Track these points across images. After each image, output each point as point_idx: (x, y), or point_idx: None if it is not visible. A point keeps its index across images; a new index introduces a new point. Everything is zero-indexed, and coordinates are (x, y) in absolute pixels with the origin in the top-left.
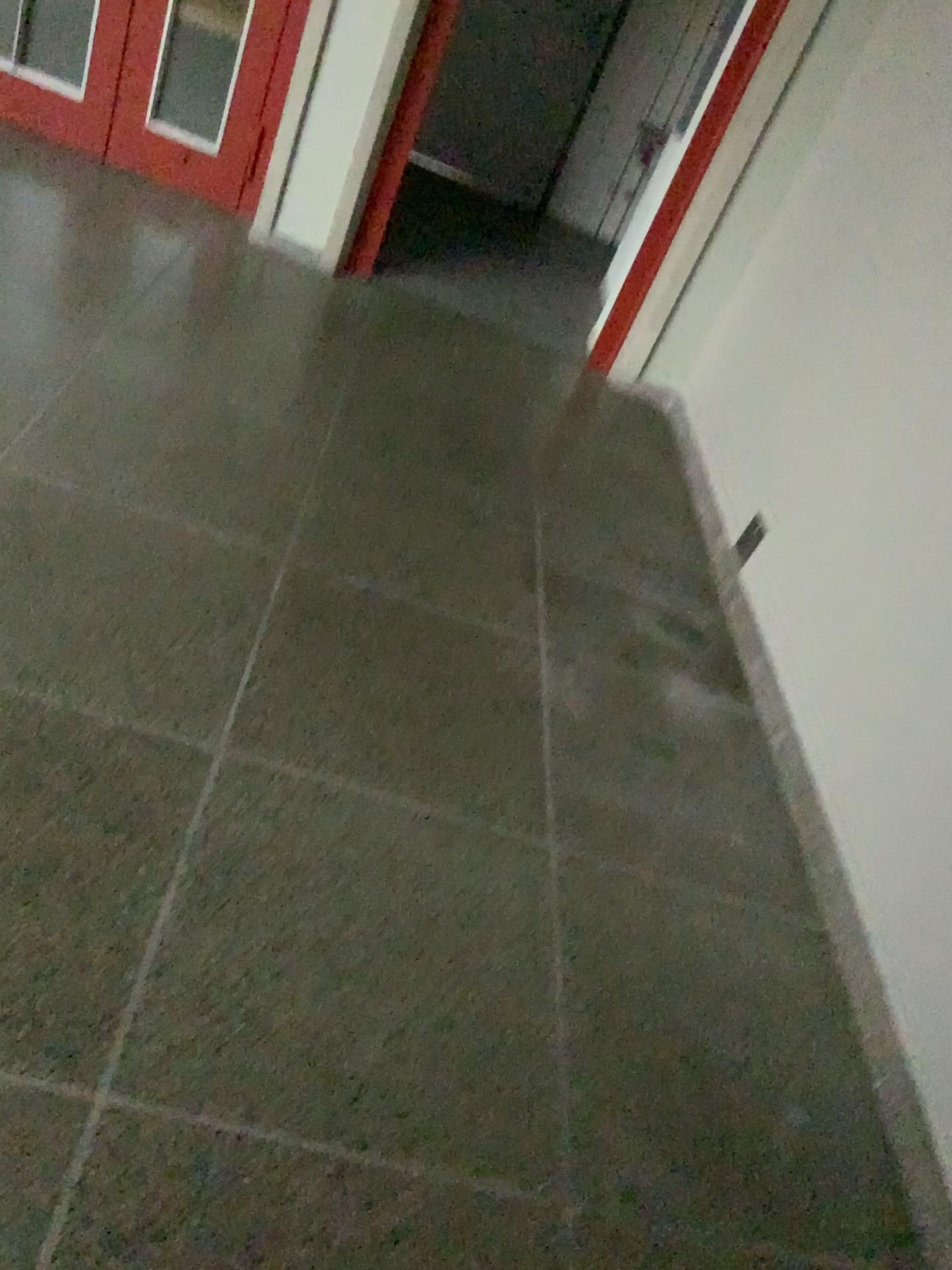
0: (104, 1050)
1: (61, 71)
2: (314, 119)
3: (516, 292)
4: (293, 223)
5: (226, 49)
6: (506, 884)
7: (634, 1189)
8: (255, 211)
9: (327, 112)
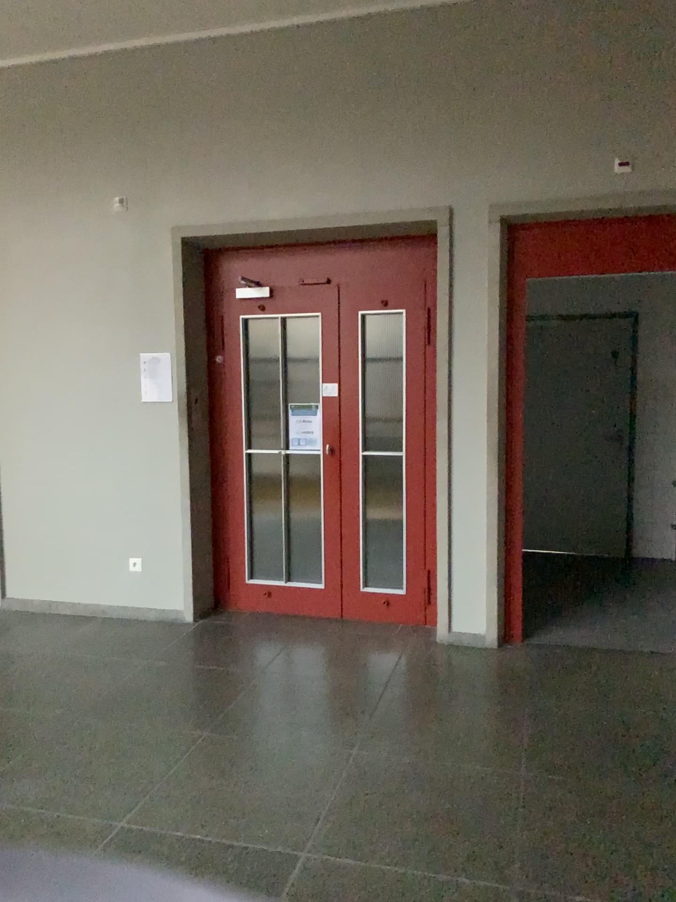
0: None
1: (310, 575)
2: (457, 556)
3: (629, 618)
4: (462, 621)
5: (397, 534)
6: None
7: None
8: (436, 620)
9: (464, 549)
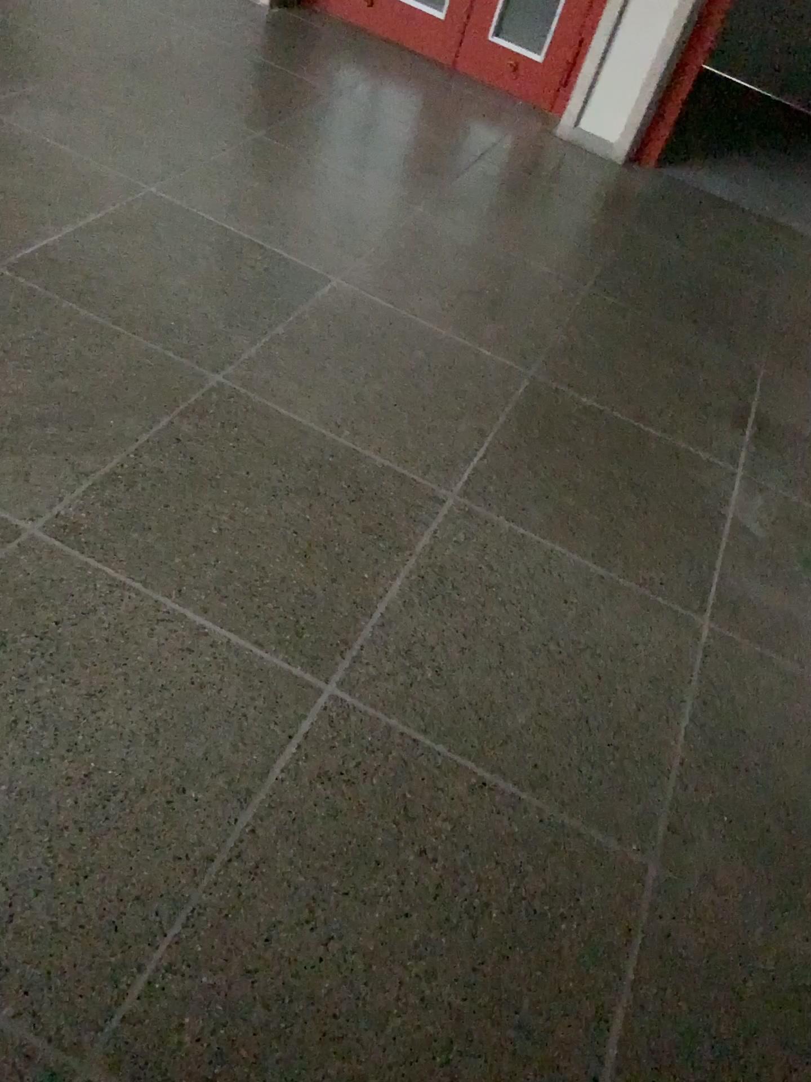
0: (340, 658)
1: None
2: (626, 26)
3: (788, 187)
4: (595, 116)
5: None
6: (659, 635)
7: (712, 871)
8: (565, 107)
9: (638, 20)
